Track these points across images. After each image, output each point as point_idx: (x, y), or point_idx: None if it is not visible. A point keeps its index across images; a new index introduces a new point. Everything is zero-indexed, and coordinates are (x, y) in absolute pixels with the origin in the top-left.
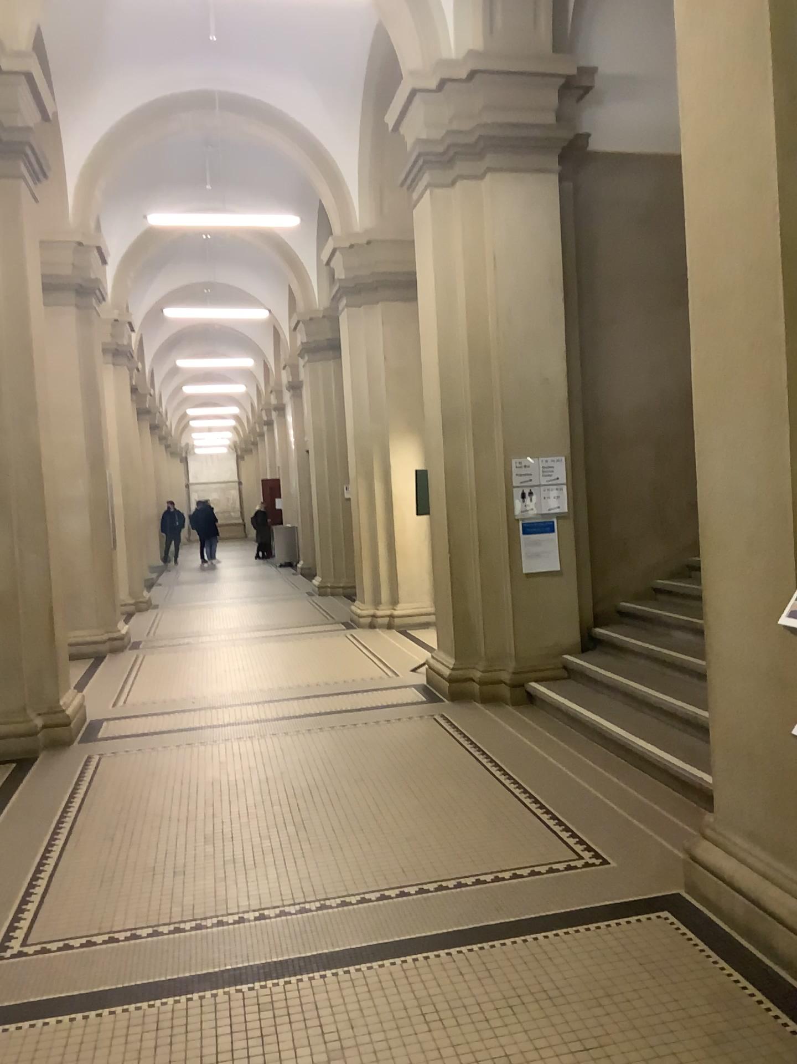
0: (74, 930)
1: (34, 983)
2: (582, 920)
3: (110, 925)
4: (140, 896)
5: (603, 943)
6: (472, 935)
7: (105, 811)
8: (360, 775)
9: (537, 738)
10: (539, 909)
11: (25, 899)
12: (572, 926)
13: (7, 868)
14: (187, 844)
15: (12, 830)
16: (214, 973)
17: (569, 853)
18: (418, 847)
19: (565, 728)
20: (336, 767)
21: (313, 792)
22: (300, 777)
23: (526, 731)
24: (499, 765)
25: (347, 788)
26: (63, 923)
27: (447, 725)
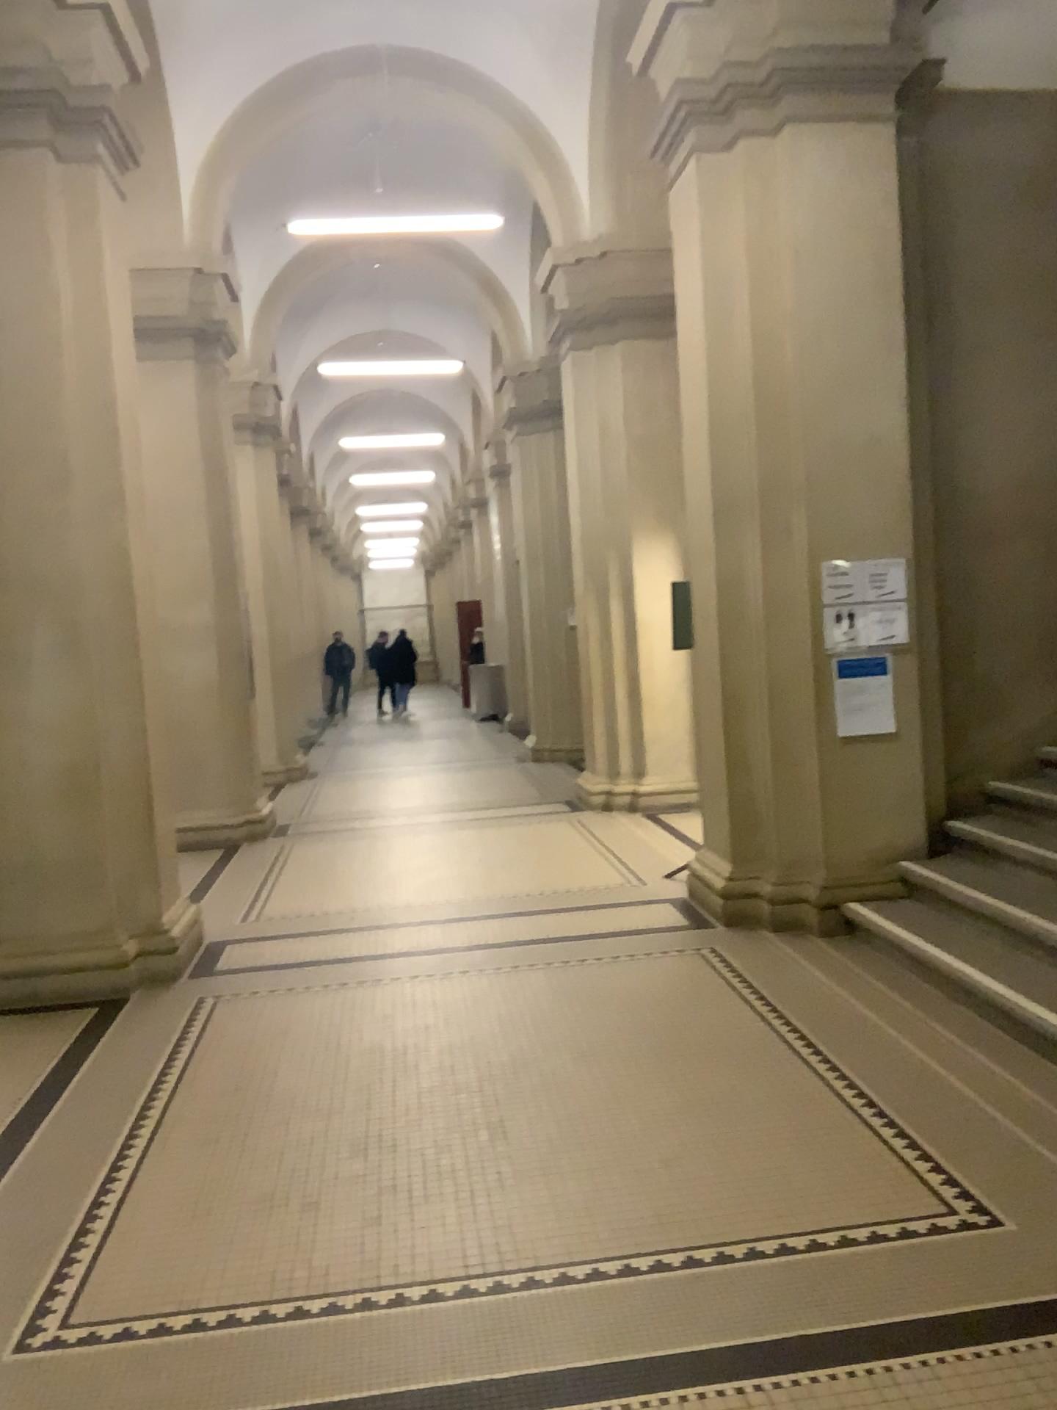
0: (138, 1305)
1: (65, 1406)
2: (970, 1341)
3: (193, 1301)
4: (245, 1249)
5: (1012, 1392)
6: (780, 1361)
7: (208, 1094)
8: (591, 1046)
9: (864, 993)
10: (893, 1312)
11: (73, 1245)
12: (952, 1351)
13: (55, 1185)
14: (325, 1157)
15: (74, 1119)
16: (349, 1409)
17: (935, 1205)
18: (683, 1178)
19: (909, 978)
20: (554, 1031)
21: (519, 1074)
22: (500, 1045)
23: (846, 981)
24: (807, 1037)
25: (571, 1069)
26: (123, 1293)
27: (722, 967)
